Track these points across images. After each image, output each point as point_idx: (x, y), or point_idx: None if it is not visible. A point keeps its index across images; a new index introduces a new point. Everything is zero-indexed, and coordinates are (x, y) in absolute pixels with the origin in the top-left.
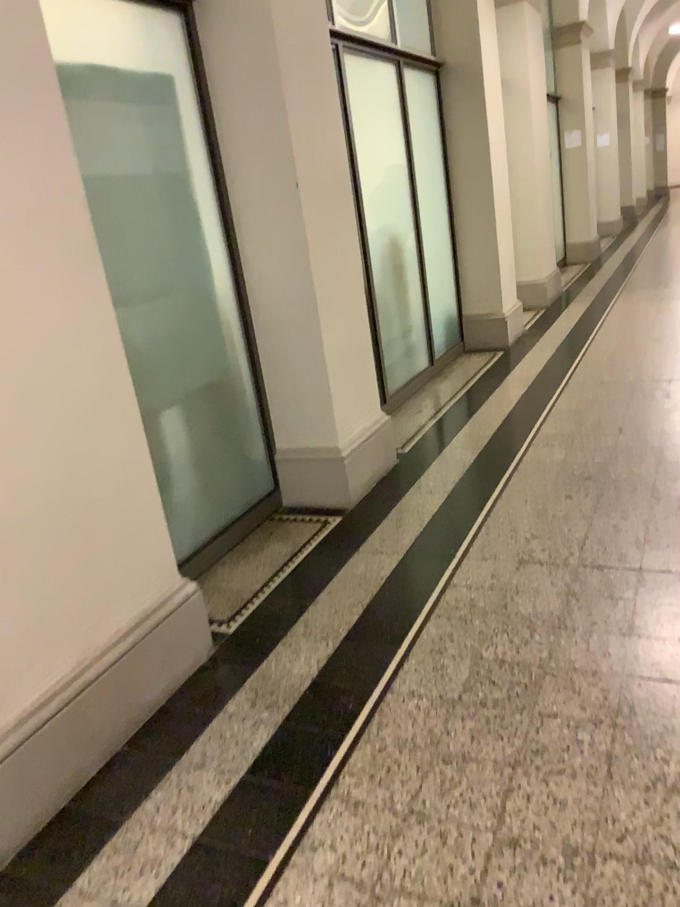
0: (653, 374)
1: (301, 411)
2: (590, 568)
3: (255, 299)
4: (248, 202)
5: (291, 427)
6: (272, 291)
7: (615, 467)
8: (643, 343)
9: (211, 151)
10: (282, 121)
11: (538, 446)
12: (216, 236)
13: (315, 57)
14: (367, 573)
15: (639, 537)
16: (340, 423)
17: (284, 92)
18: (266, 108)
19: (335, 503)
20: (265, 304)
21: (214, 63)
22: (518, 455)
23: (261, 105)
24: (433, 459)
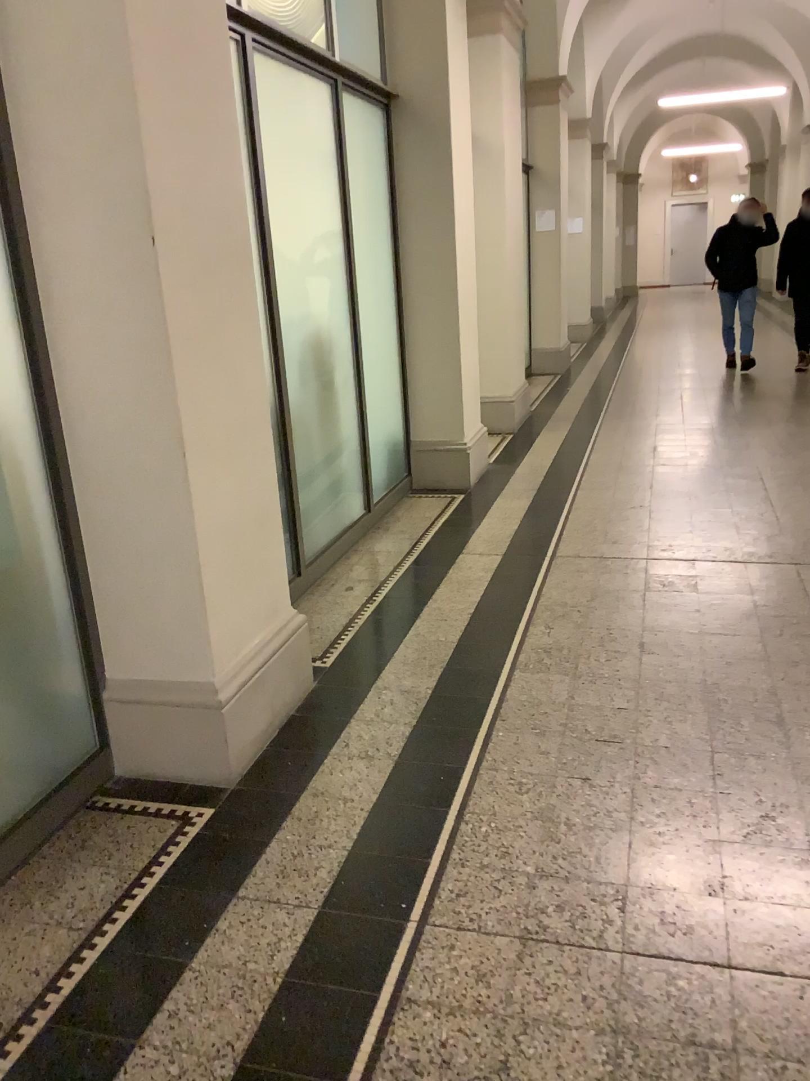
0: (671, 549)
1: (152, 623)
2: (645, 959)
3: (77, 429)
4: (69, 262)
5: (134, 648)
6: (106, 418)
7: (648, 720)
8: (648, 498)
9: (1, 166)
10: (133, 126)
11: (528, 670)
12: (3, 316)
13: (199, 27)
14: (248, 952)
15: (714, 881)
16: (219, 642)
17: (139, 78)
18: (104, 101)
19: (203, 775)
20: (93, 439)
21: (10, 9)
22: (500, 687)
23: (95, 94)
24: (367, 683)
